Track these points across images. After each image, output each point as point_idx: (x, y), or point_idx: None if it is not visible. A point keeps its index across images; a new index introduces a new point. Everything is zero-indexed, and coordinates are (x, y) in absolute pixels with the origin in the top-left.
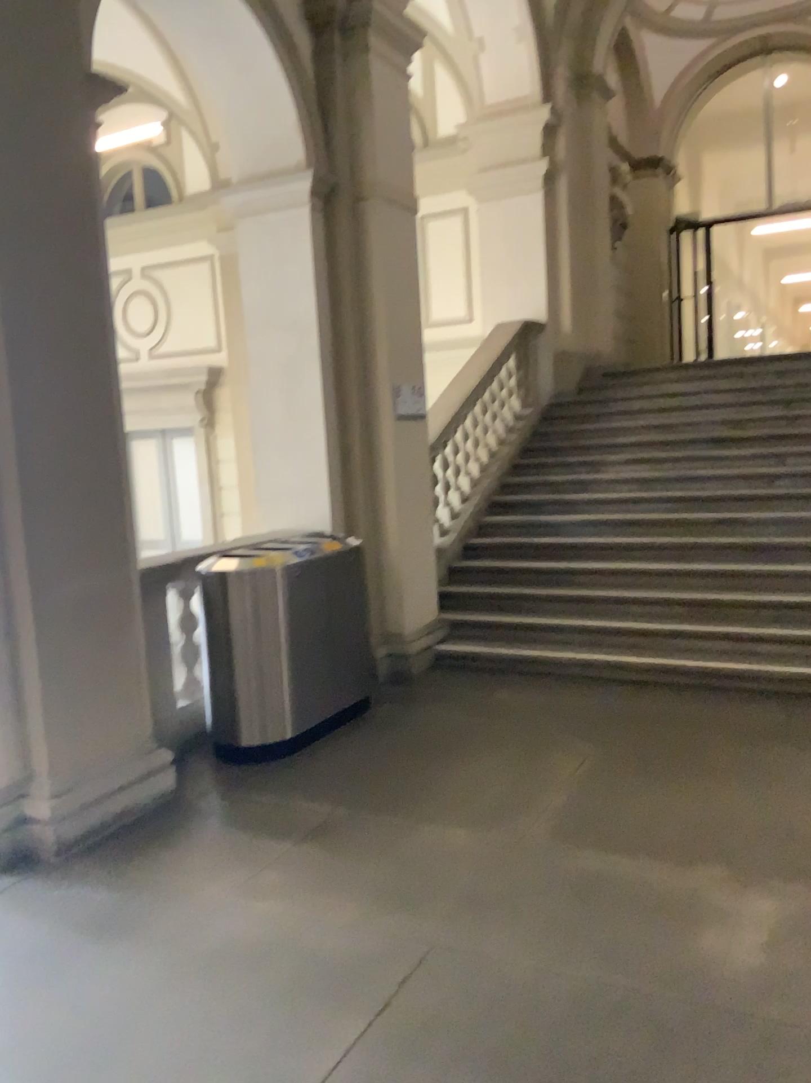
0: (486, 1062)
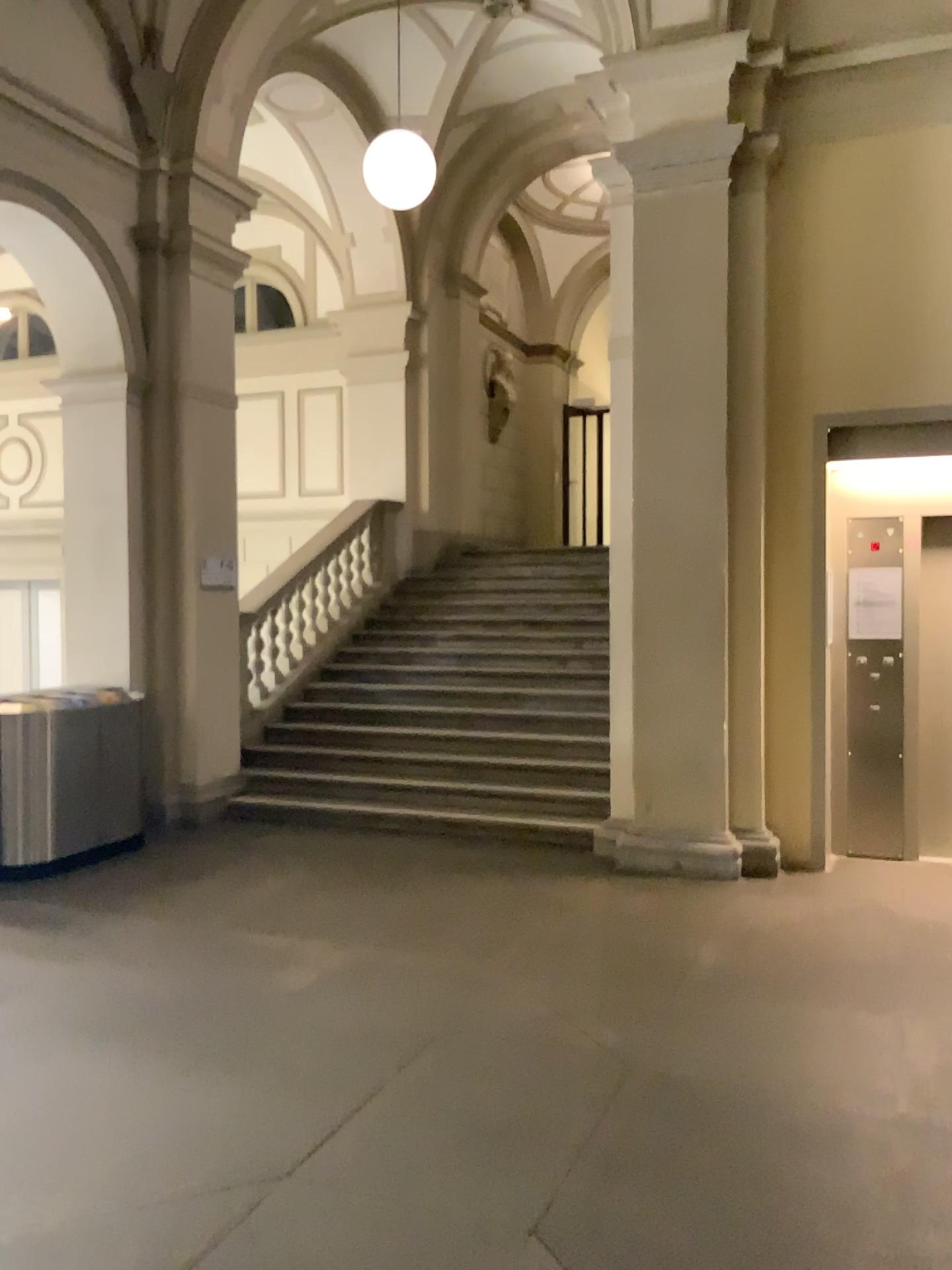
0: (69, 1026)
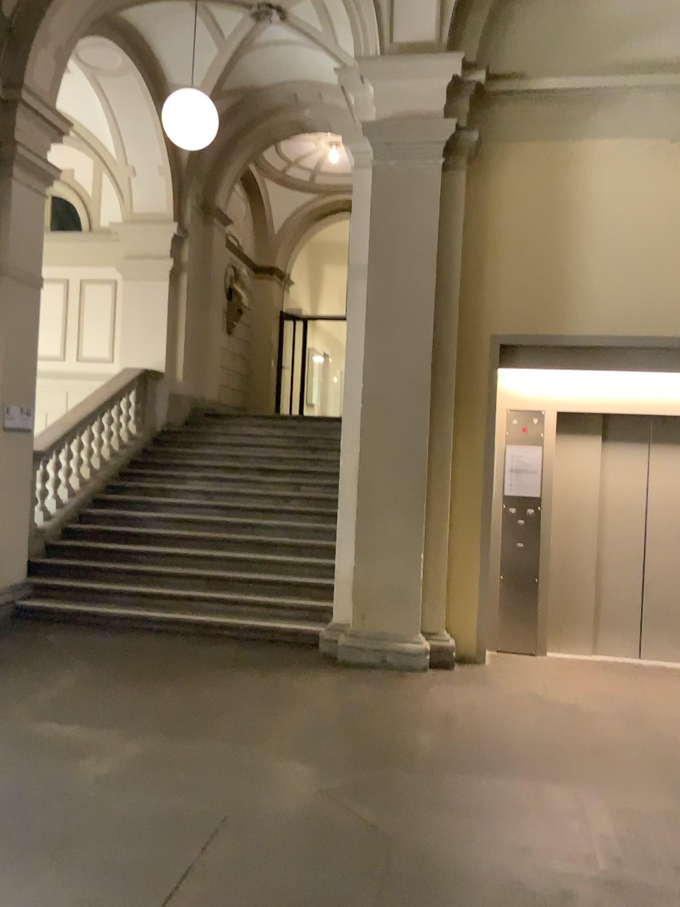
0: None
